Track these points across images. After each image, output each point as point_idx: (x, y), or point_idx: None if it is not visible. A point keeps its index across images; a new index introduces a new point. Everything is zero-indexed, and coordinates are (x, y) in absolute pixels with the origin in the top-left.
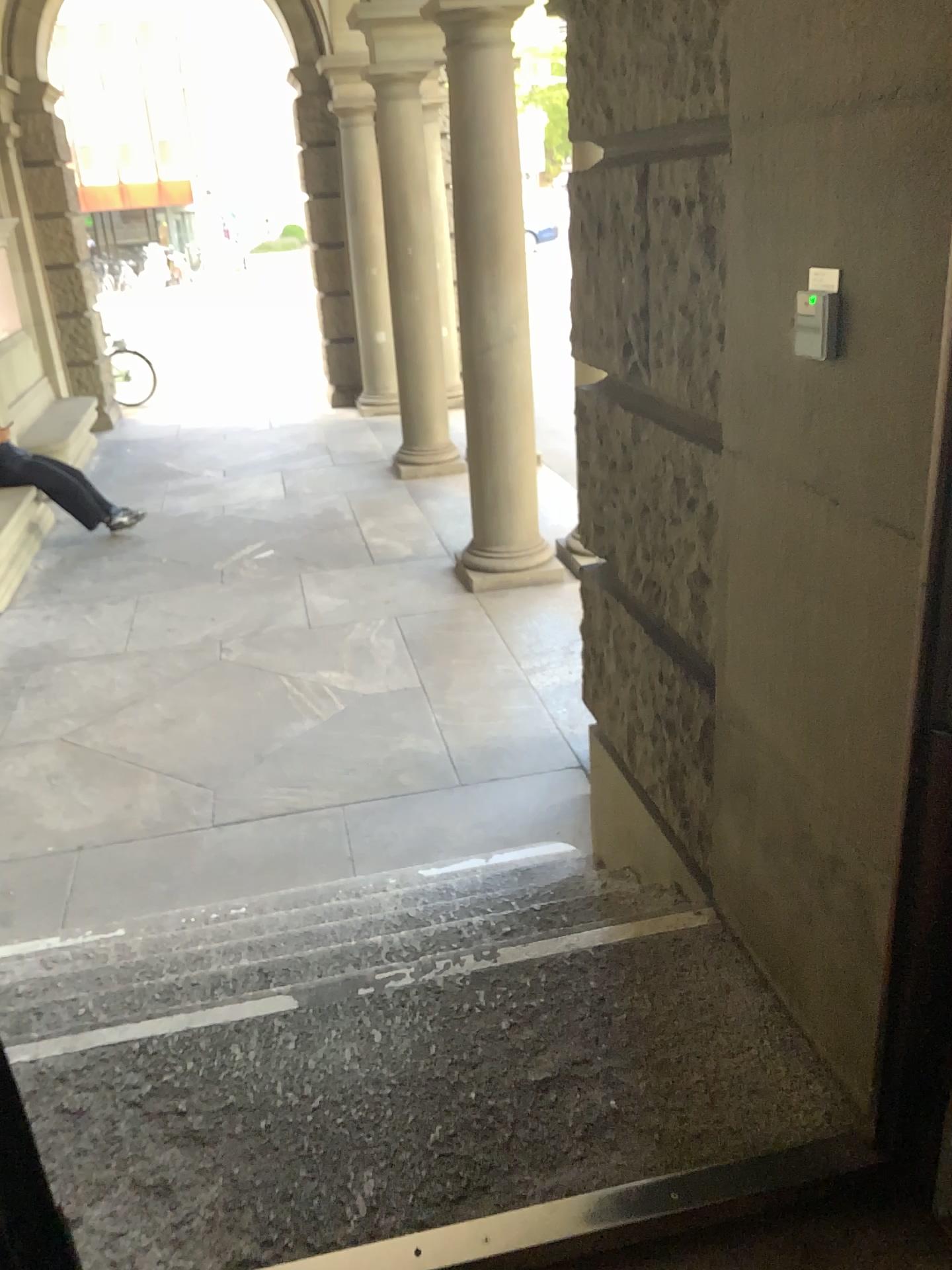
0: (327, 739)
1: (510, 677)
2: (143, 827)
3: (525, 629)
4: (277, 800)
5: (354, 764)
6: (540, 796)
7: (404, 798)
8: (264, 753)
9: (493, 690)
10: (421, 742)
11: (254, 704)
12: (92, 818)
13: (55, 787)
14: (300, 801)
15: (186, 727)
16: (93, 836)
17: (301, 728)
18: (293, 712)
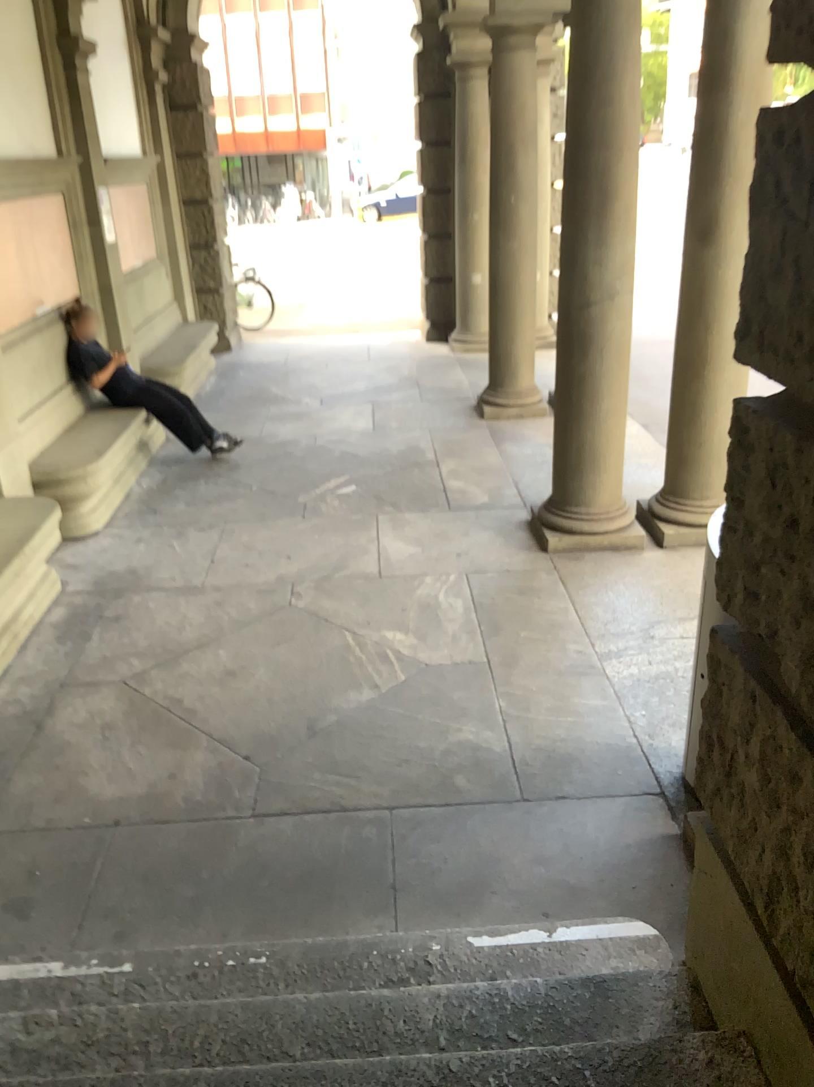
0: (387, 721)
1: (585, 665)
2: (185, 813)
3: (603, 605)
4: (326, 797)
5: (412, 759)
6: (617, 834)
7: (462, 815)
8: (320, 730)
9: (567, 680)
10: (486, 738)
11: (318, 666)
12: (136, 793)
13: (109, 746)
14: (351, 801)
15: (247, 687)
16: (134, 816)
17: (362, 703)
18: (356, 681)
